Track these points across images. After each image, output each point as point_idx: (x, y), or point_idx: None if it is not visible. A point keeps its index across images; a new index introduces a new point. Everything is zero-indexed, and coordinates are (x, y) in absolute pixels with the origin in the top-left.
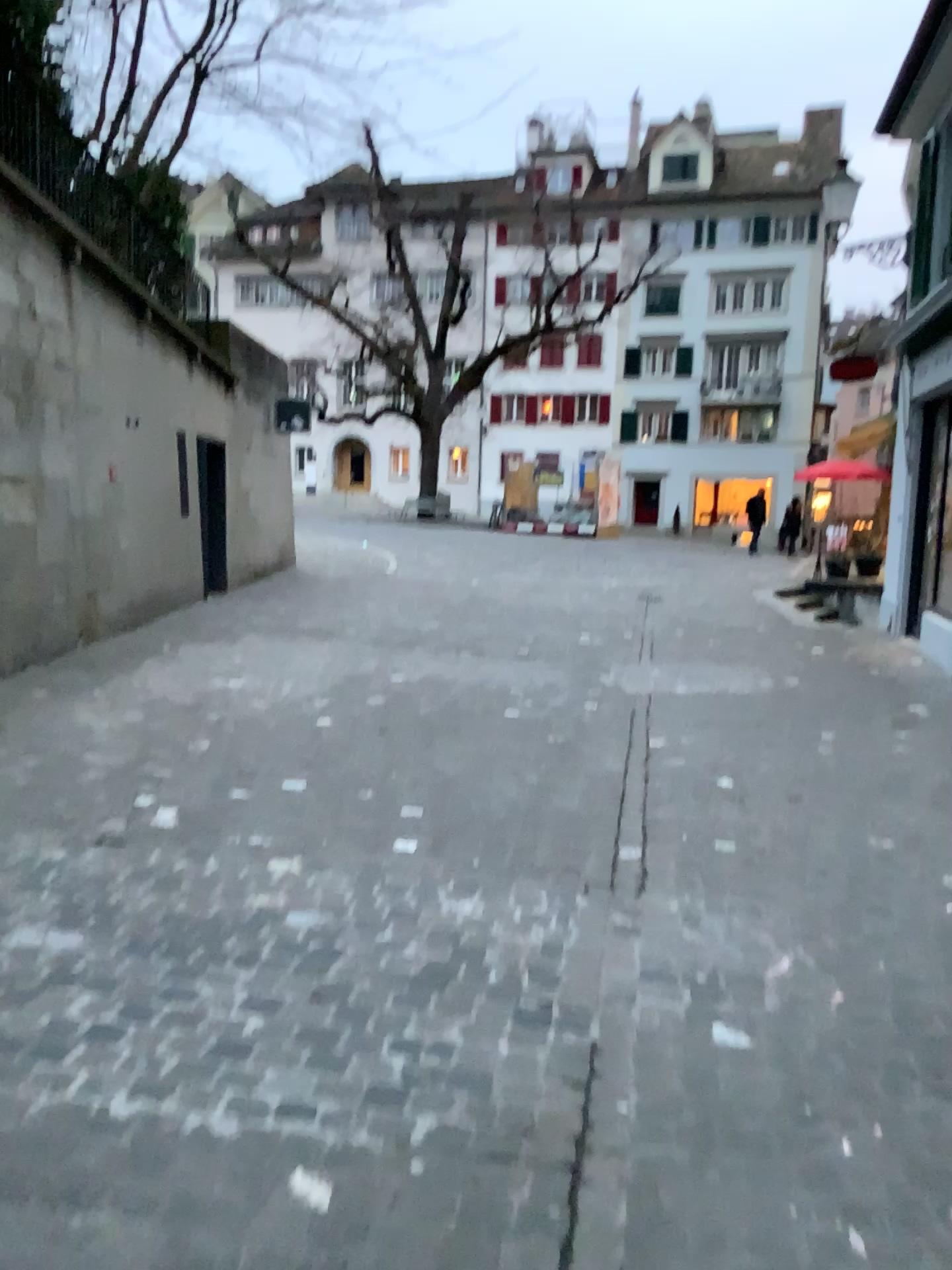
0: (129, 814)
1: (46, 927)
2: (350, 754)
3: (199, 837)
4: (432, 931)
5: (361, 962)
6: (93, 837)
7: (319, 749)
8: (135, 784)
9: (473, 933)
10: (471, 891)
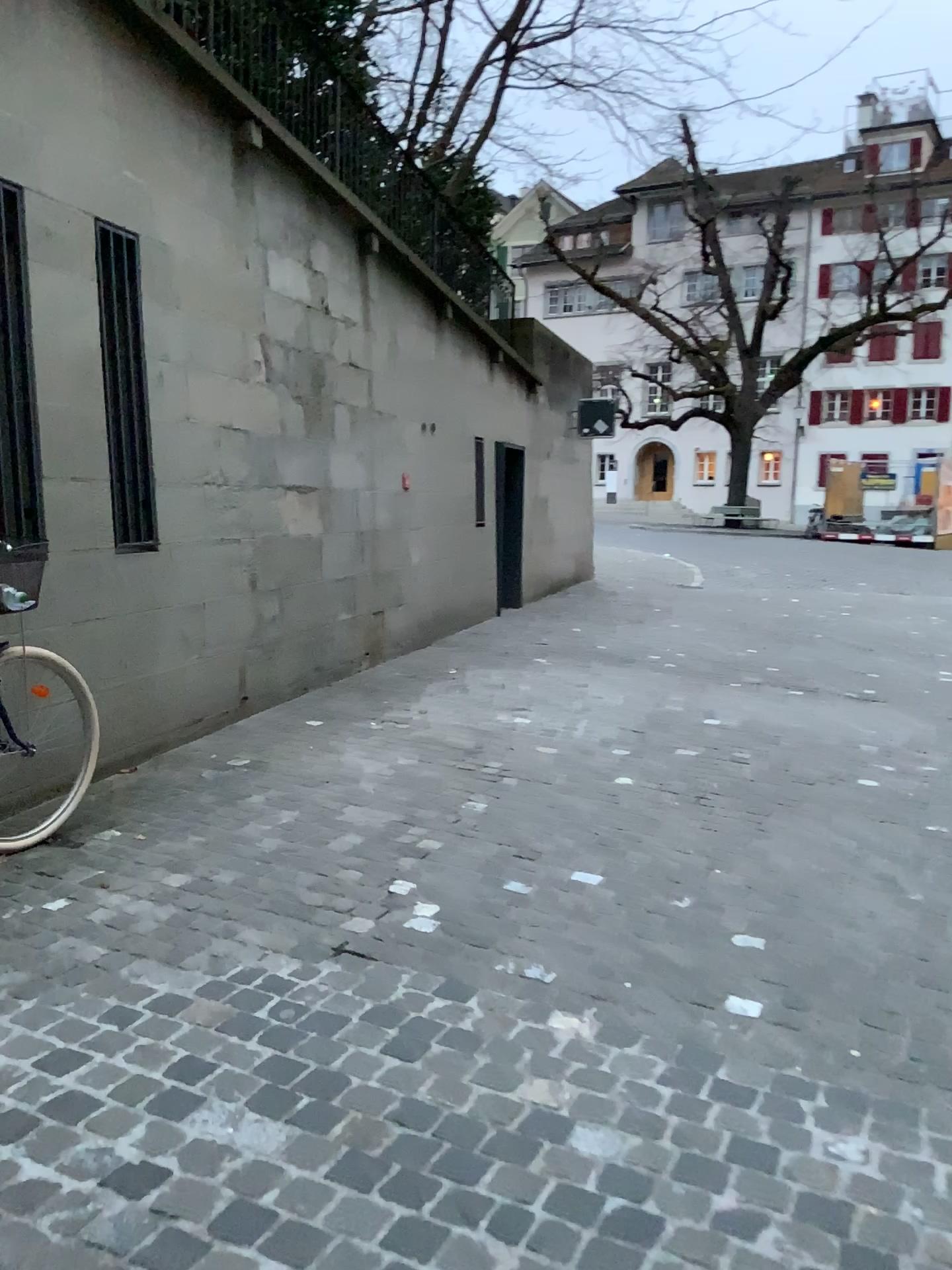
0: (379, 912)
1: (240, 1108)
2: (661, 835)
3: (463, 958)
4: (802, 1197)
5: (689, 1264)
6: (330, 946)
7: (622, 824)
8: (393, 863)
9: (871, 1216)
10: (854, 1111)
